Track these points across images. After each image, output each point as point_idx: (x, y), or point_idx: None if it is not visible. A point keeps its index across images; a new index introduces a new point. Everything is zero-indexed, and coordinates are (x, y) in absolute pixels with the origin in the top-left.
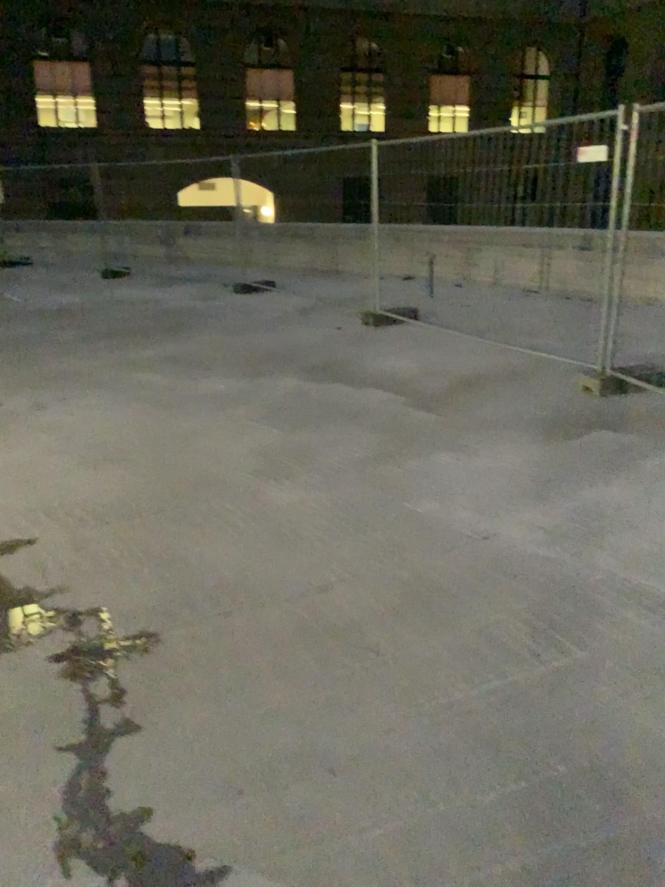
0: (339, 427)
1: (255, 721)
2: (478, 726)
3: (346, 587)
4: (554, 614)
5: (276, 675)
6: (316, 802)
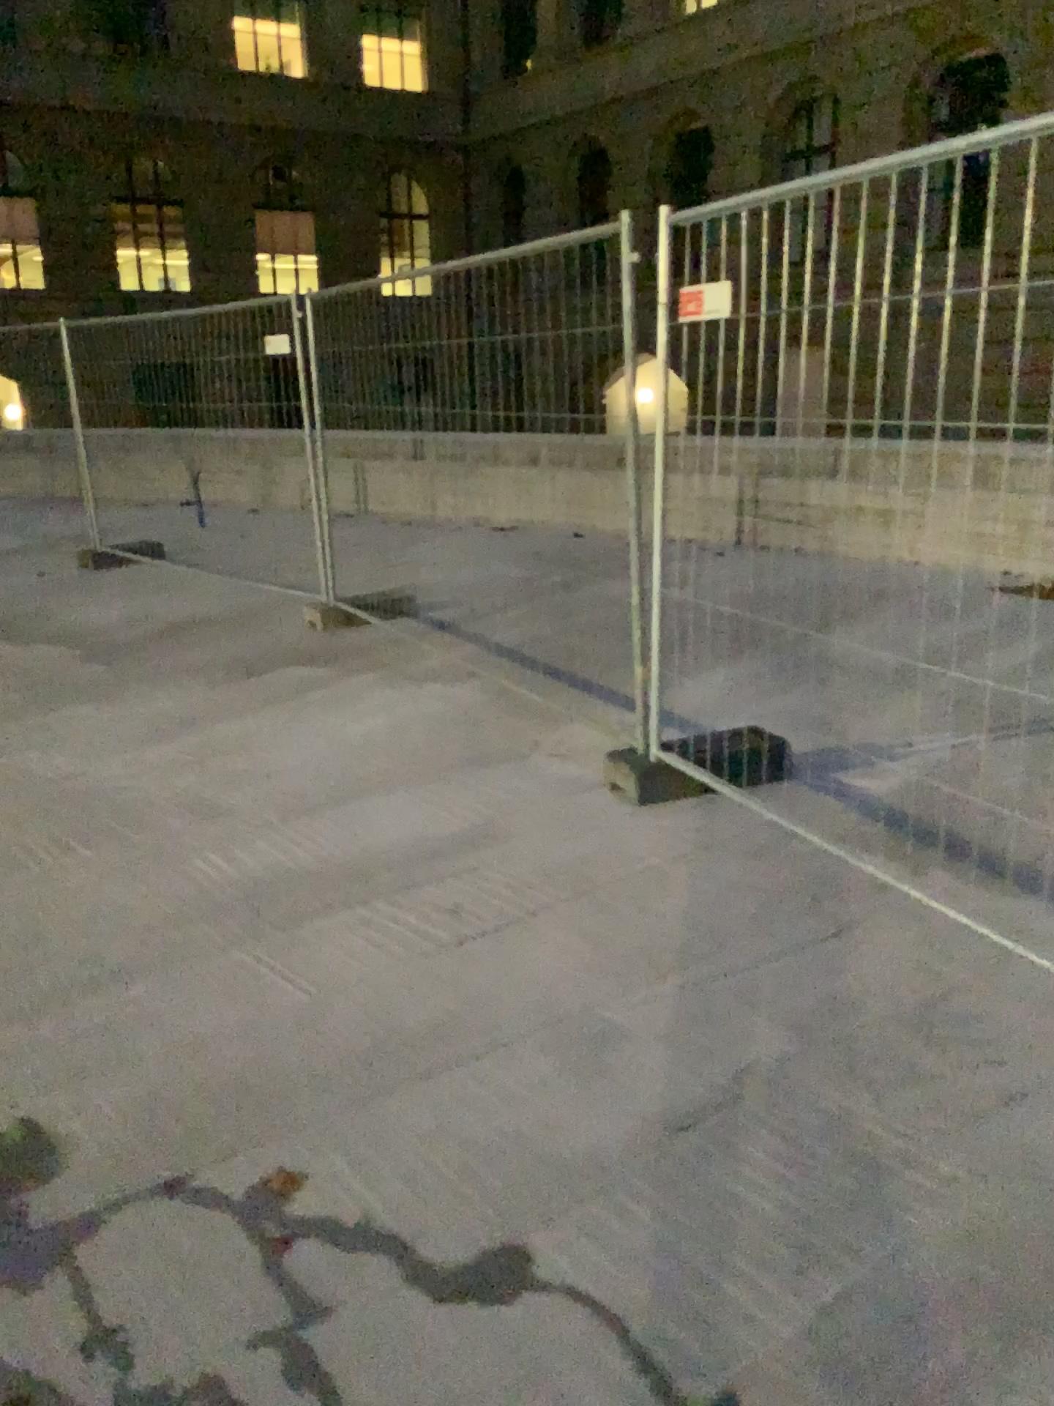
0: None
1: None
2: None
3: None
4: (91, 833)
5: None
6: None
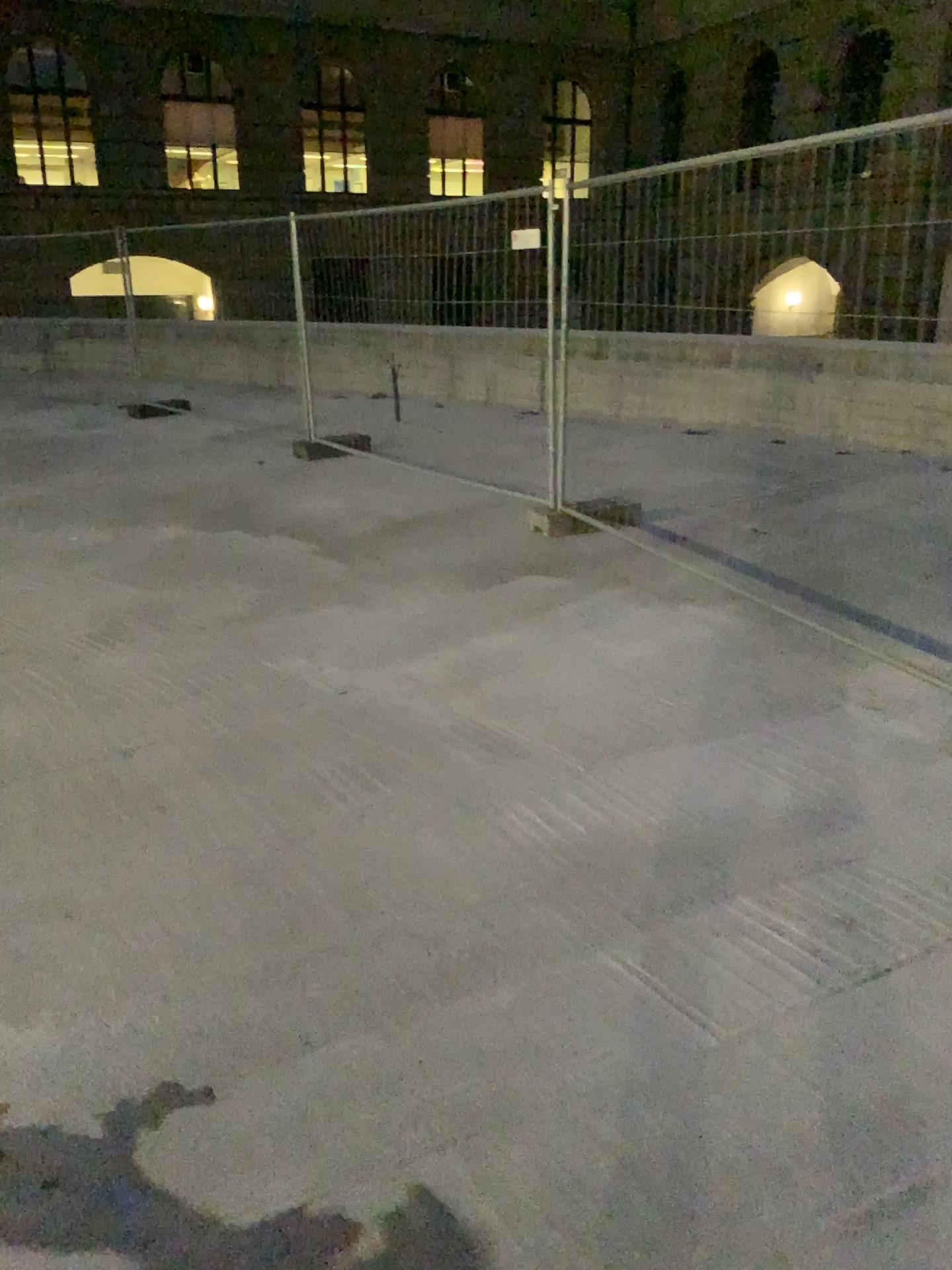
0: (216, 583)
1: (2, 884)
2: (252, 871)
3: (157, 753)
4: (386, 766)
5: (41, 841)
6: (47, 947)
